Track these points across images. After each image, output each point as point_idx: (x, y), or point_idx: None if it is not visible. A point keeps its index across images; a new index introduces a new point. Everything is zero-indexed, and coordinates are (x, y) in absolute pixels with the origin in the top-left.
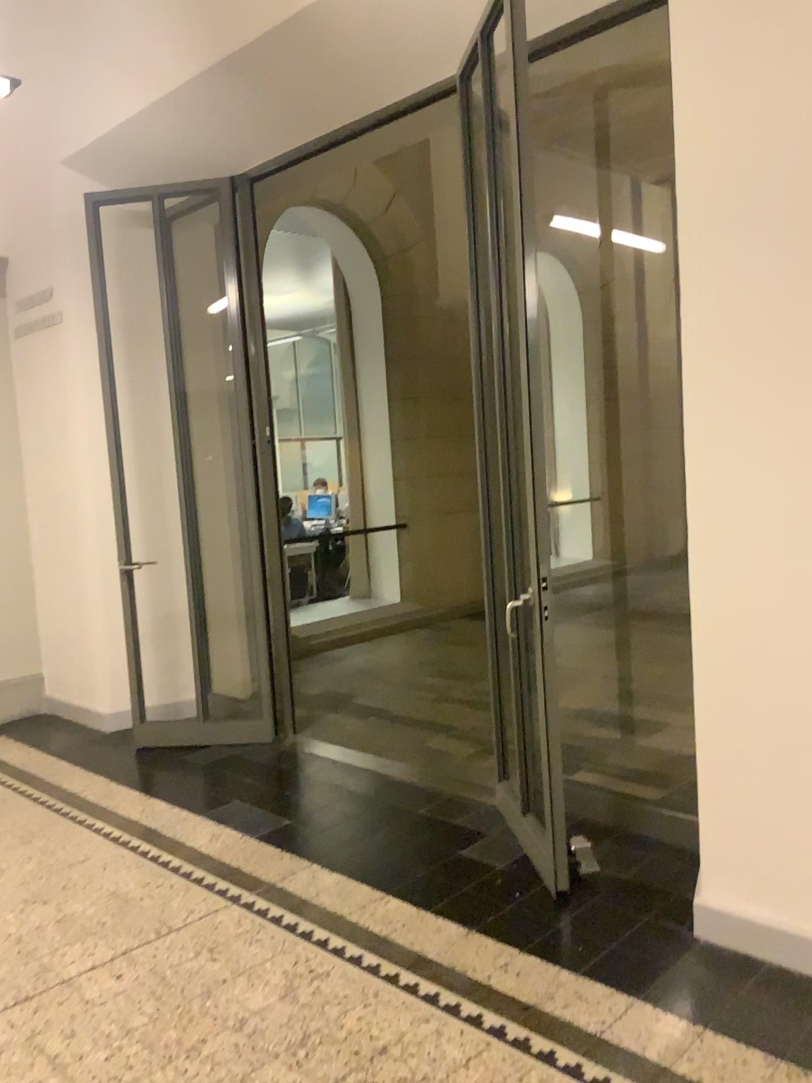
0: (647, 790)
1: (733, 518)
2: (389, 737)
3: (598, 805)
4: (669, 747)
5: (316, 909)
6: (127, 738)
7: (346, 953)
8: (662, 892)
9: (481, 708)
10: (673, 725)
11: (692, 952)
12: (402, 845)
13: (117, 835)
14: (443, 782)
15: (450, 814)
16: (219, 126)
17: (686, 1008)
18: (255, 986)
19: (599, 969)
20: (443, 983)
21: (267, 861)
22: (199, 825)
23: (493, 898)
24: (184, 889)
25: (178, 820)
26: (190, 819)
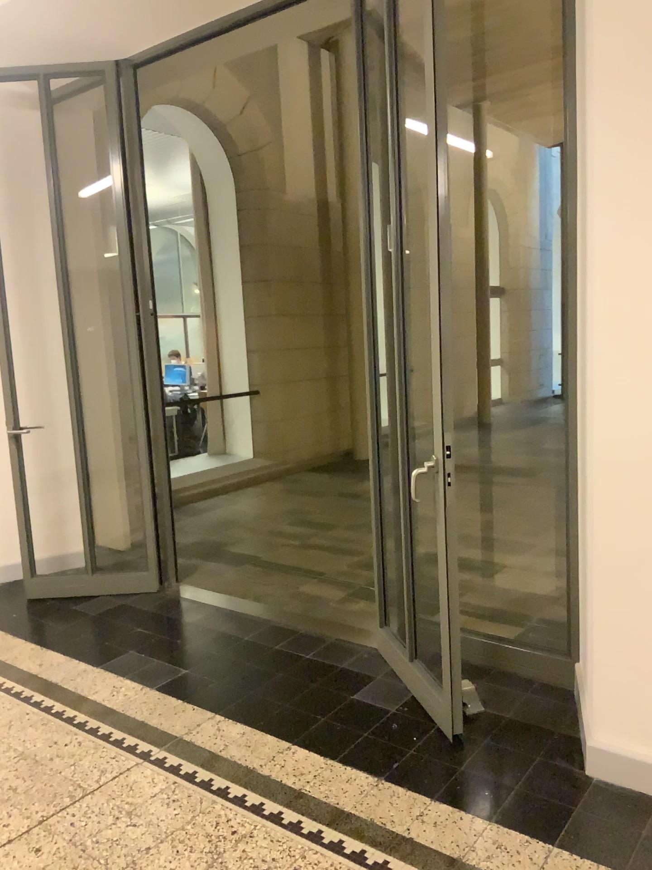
0: (507, 628)
1: (642, 391)
2: (266, 584)
3: (469, 645)
4: (514, 587)
5: (228, 766)
6: (18, 591)
7: (267, 815)
8: (548, 732)
9: (344, 554)
10: (513, 566)
11: (592, 793)
12: (298, 692)
13: (18, 693)
14: (323, 626)
15: (337, 659)
16: (106, 7)
17: (604, 856)
18: (182, 859)
19: (512, 816)
20: (368, 843)
21: (172, 715)
22: (100, 679)
23: (396, 745)
24: (94, 750)
25: (79, 674)
26: (90, 673)
